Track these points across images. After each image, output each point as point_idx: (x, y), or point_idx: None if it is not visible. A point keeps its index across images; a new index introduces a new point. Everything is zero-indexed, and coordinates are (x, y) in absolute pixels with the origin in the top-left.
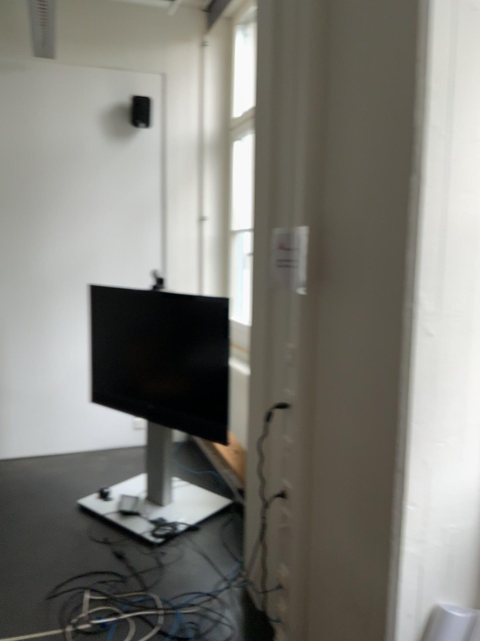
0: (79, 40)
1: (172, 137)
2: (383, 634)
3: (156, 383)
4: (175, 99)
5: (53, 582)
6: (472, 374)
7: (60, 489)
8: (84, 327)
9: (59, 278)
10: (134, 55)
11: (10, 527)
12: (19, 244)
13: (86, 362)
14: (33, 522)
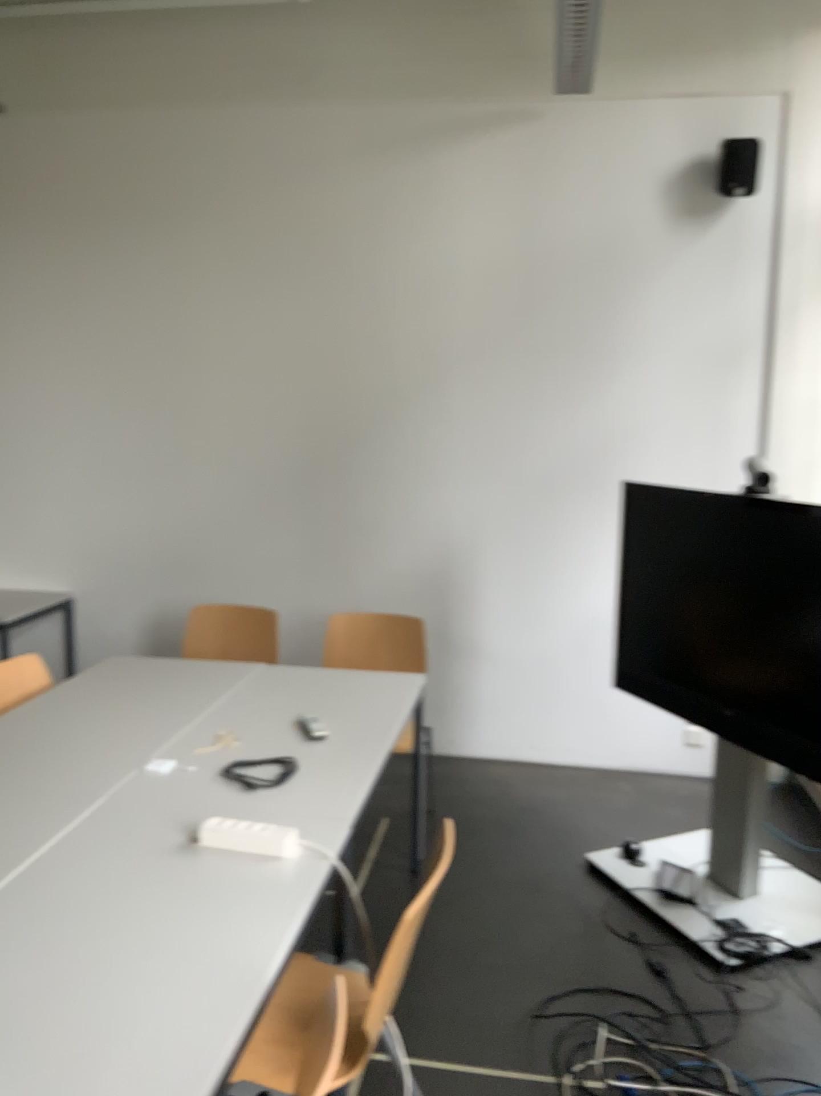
0: (634, 52)
1: (796, 206)
2: None
3: (740, 669)
4: (806, 133)
5: (544, 987)
6: None
7: (556, 826)
8: (610, 554)
9: (573, 468)
10: (731, 62)
11: (477, 873)
12: (513, 409)
13: (610, 614)
14: (511, 873)
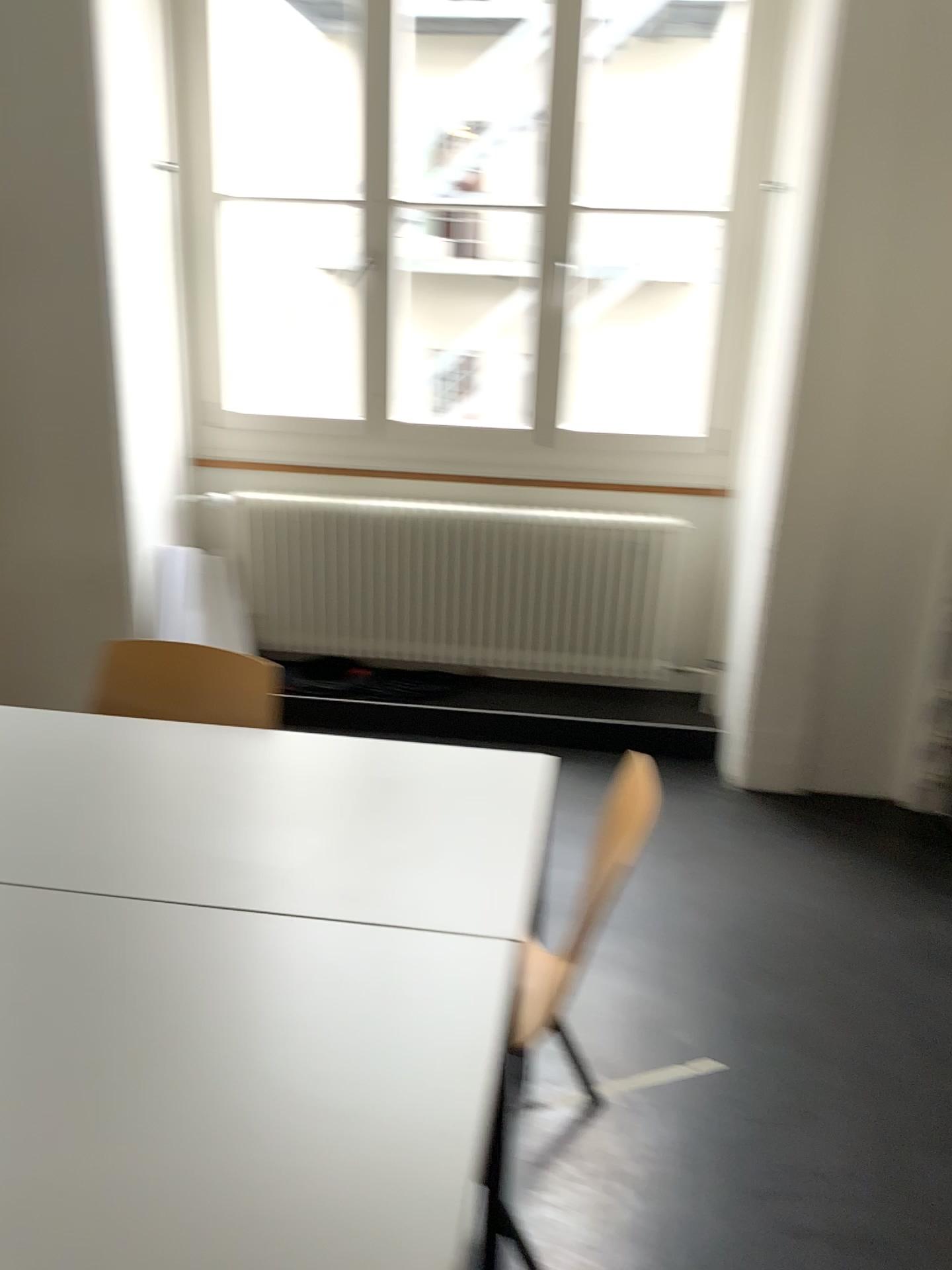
0: None
1: None
2: (112, 589)
3: None
4: None
5: None
6: (149, 347)
7: None
8: None
9: None
10: None
11: None
12: None
13: None
14: None
